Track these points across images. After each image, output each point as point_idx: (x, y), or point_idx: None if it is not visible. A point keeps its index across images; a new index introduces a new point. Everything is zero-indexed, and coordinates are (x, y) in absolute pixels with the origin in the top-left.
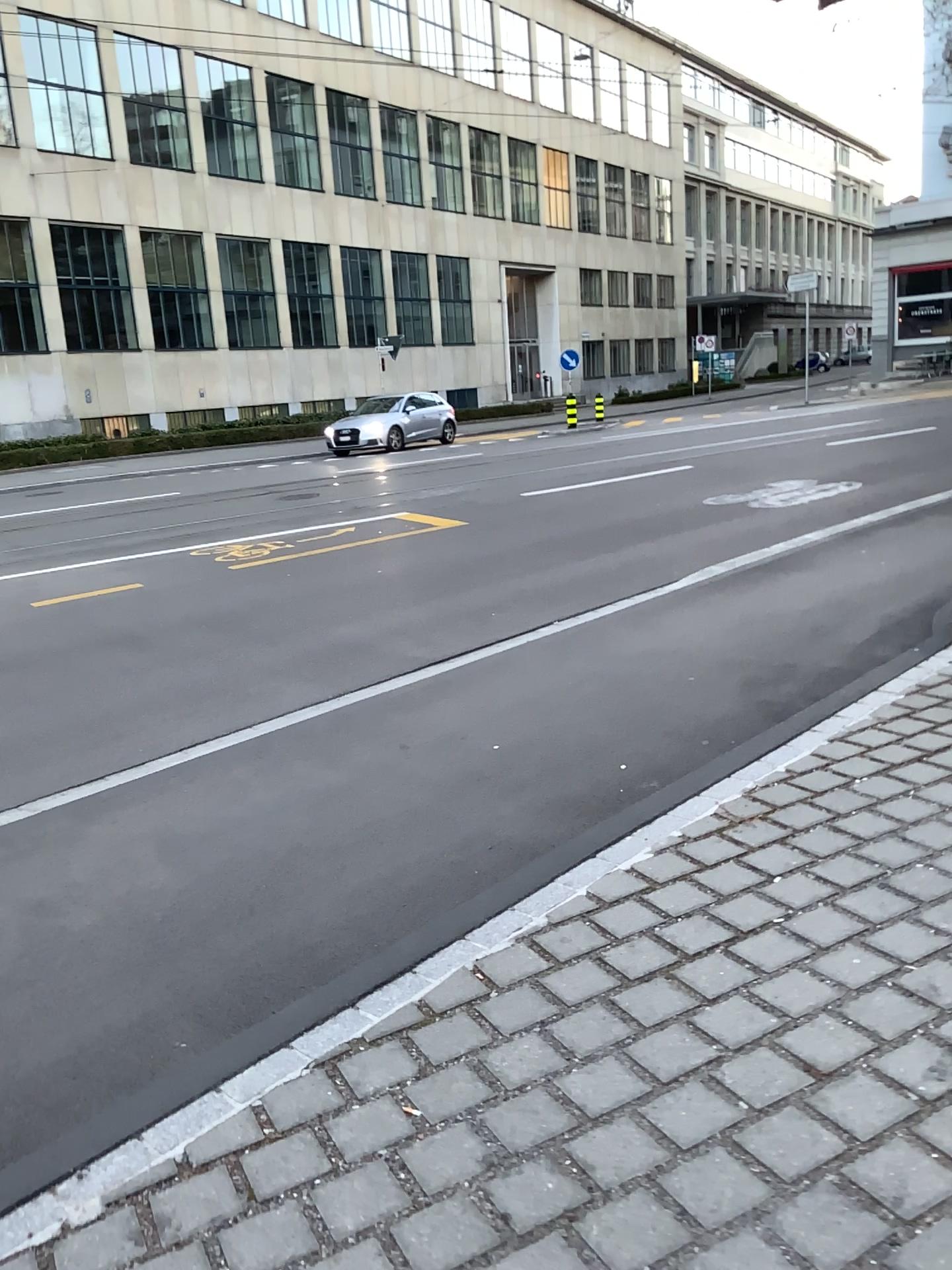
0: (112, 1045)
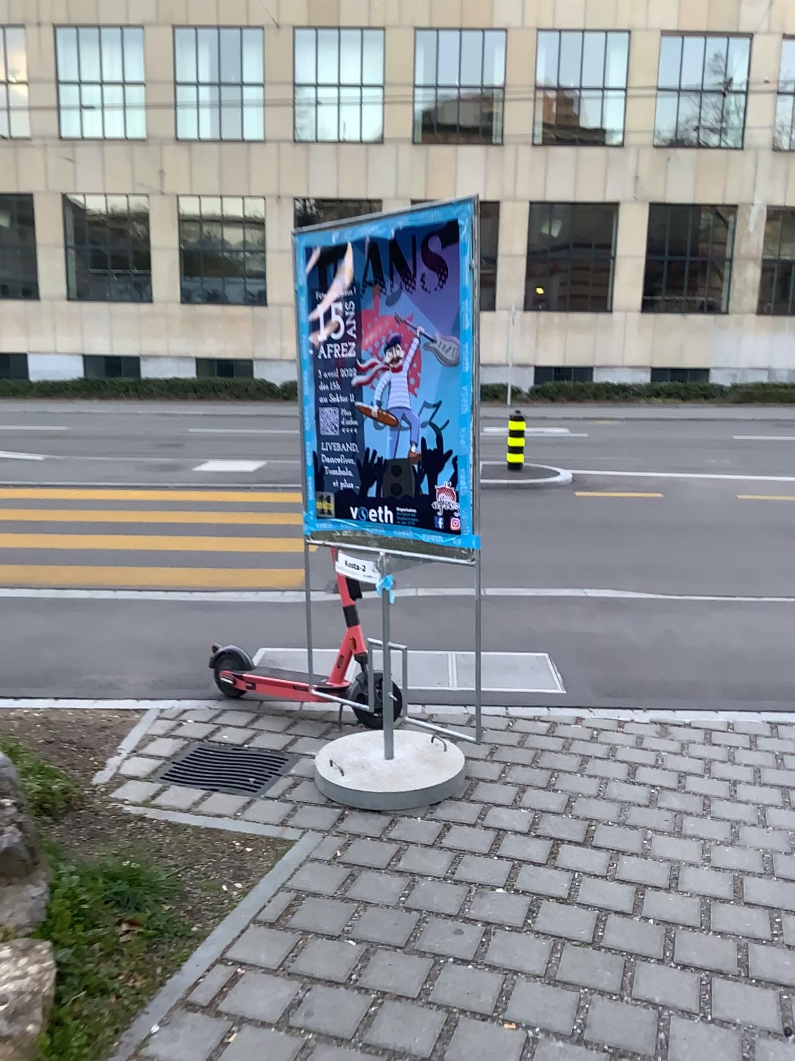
0: (676, 677)
